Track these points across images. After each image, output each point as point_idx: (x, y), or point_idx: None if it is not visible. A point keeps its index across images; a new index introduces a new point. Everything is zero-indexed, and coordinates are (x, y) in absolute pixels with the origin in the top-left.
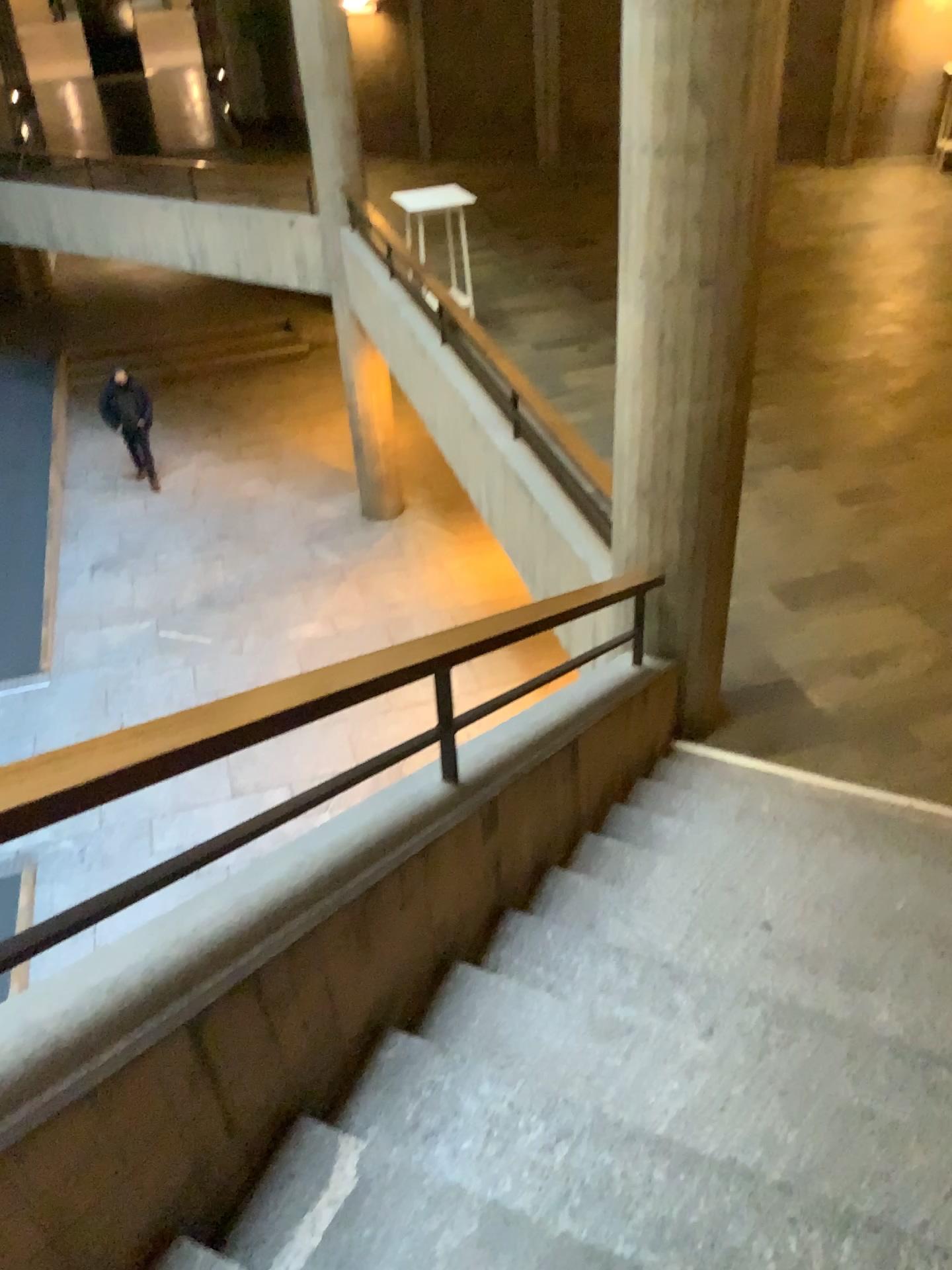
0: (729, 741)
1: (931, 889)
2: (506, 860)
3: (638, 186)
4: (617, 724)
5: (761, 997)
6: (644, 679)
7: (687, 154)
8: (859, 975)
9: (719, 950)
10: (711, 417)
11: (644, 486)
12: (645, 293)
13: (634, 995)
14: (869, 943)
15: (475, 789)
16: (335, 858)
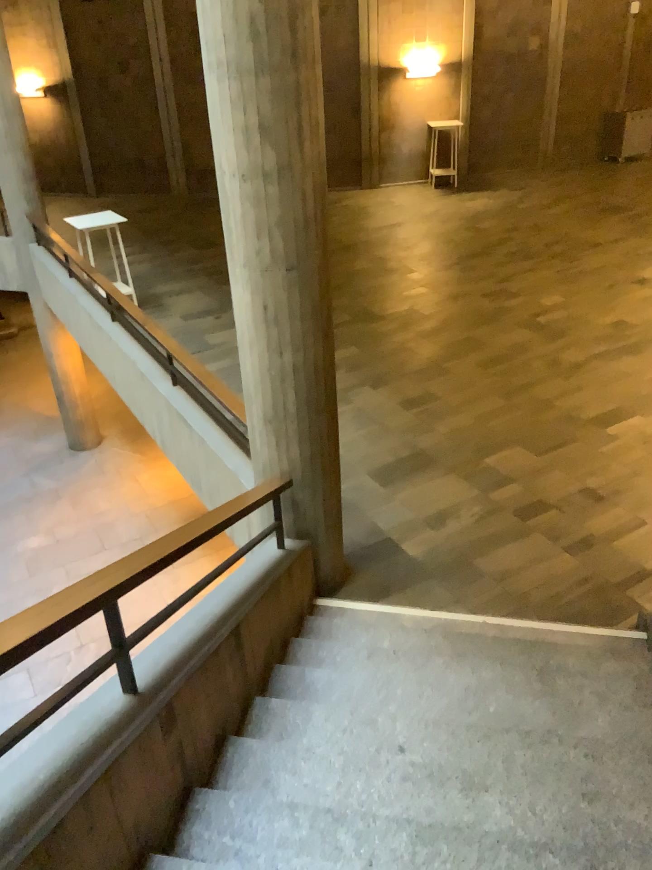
0: (354, 594)
1: (511, 692)
2: (186, 748)
3: (232, 202)
4: (267, 604)
5: (404, 824)
6: (284, 563)
7: (265, 177)
8: (474, 782)
9: (367, 785)
10: (308, 363)
11: (266, 417)
12: (248, 278)
13: (304, 849)
14: (476, 751)
15: (149, 700)
16: (13, 810)
